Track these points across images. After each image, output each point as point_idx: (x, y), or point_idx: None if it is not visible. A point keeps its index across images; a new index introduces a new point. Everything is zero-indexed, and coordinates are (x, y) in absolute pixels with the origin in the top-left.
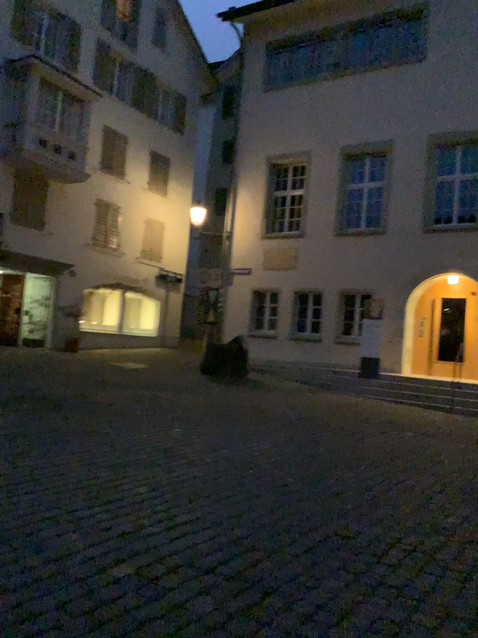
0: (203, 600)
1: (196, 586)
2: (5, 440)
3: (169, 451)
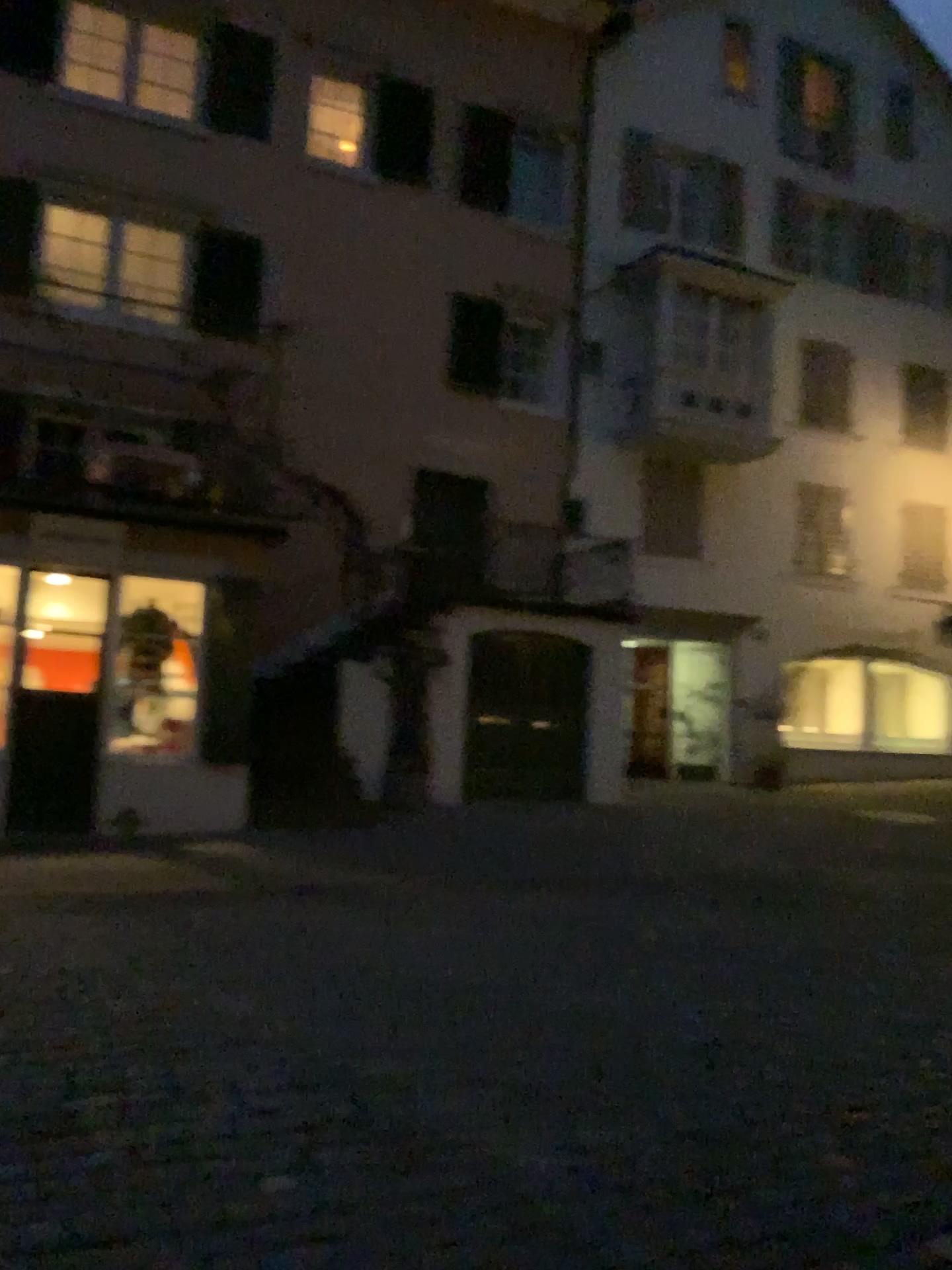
0: None
1: None
2: (682, 952)
3: None
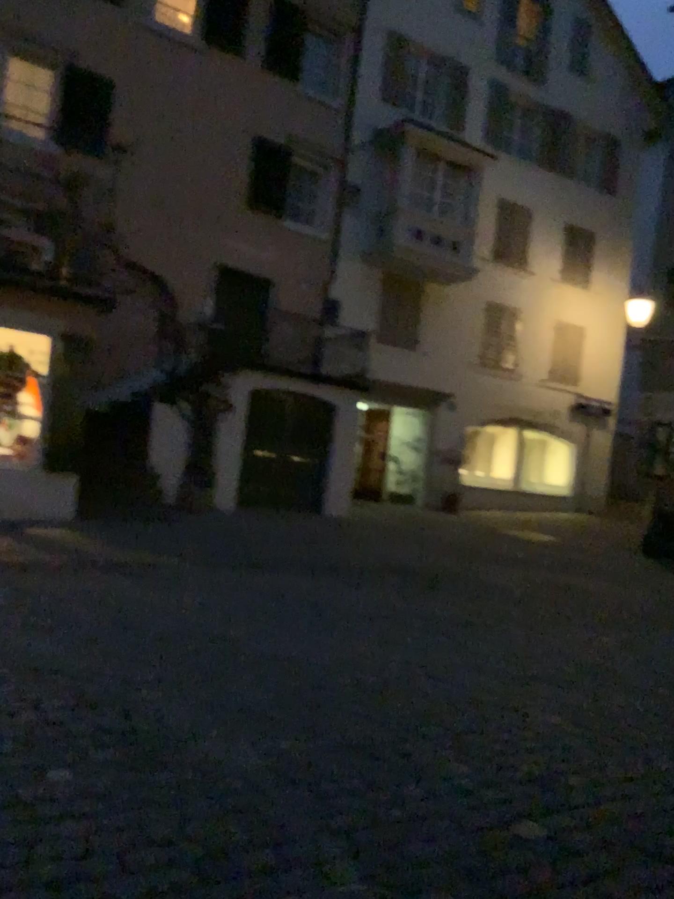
0: (651, 898)
1: (641, 874)
2: (371, 623)
3: (595, 666)
